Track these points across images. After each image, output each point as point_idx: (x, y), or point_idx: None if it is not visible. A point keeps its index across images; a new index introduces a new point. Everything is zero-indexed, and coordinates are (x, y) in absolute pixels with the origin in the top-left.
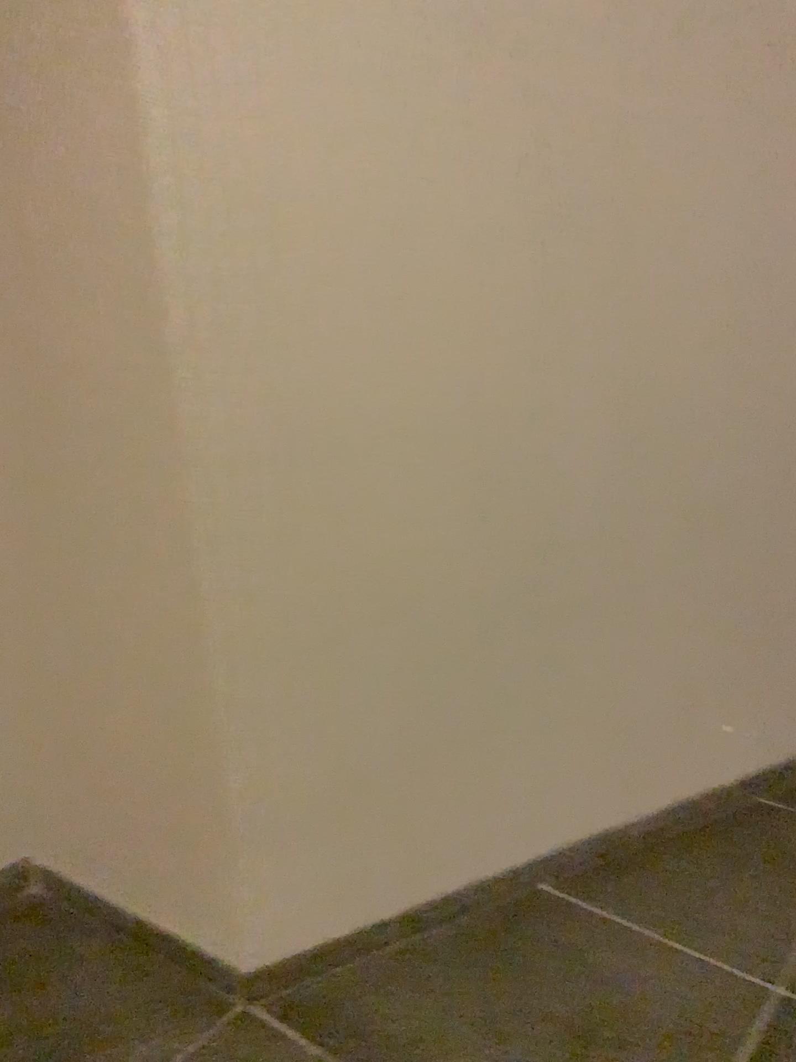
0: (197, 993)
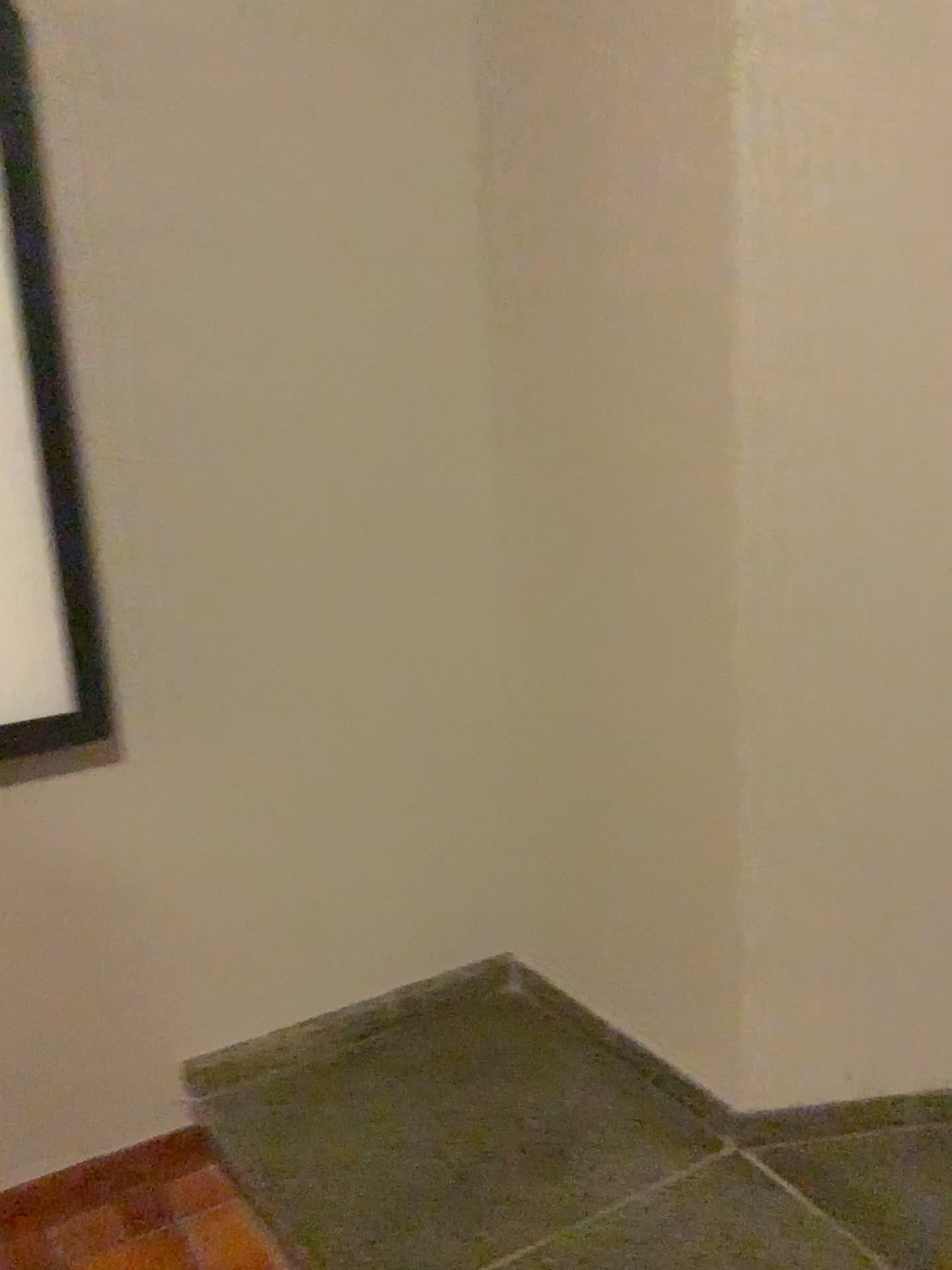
0: (680, 1120)
